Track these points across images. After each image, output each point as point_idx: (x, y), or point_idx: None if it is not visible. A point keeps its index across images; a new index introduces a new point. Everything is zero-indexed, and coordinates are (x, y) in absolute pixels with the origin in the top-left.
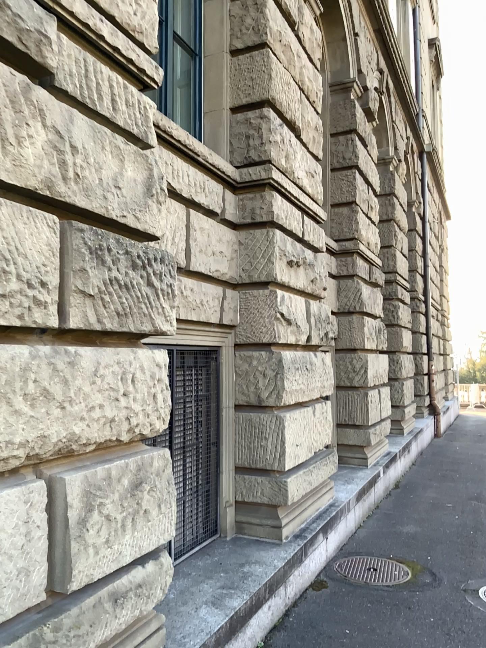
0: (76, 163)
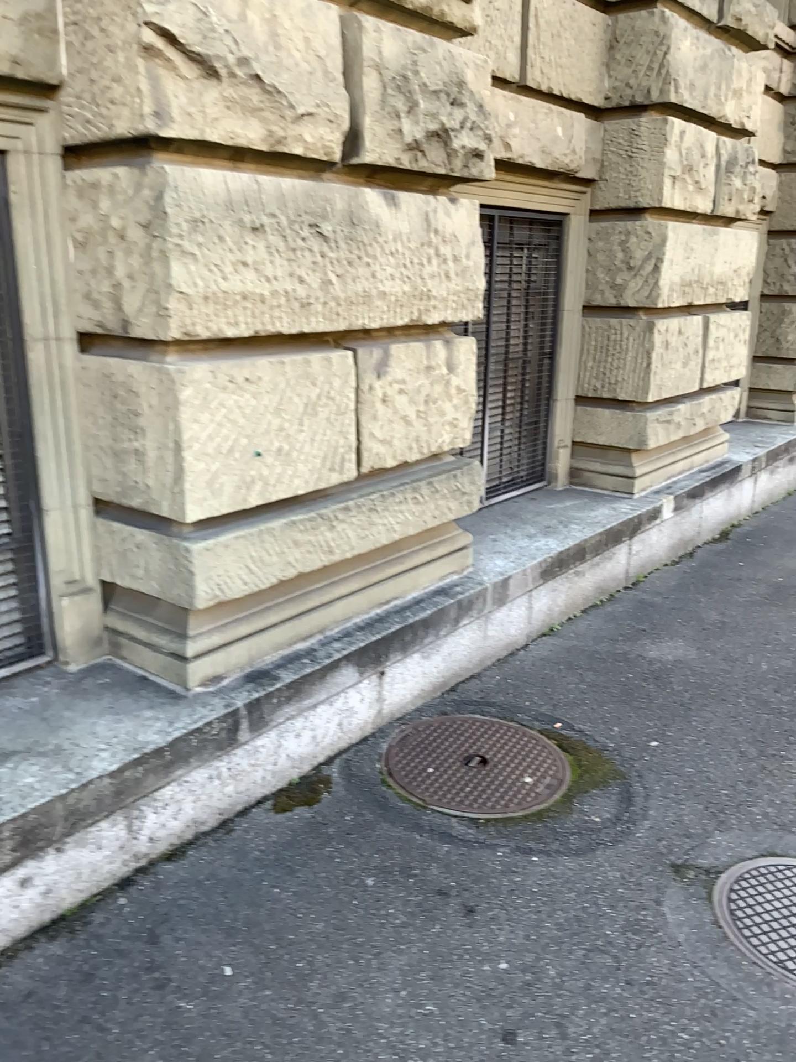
0: None
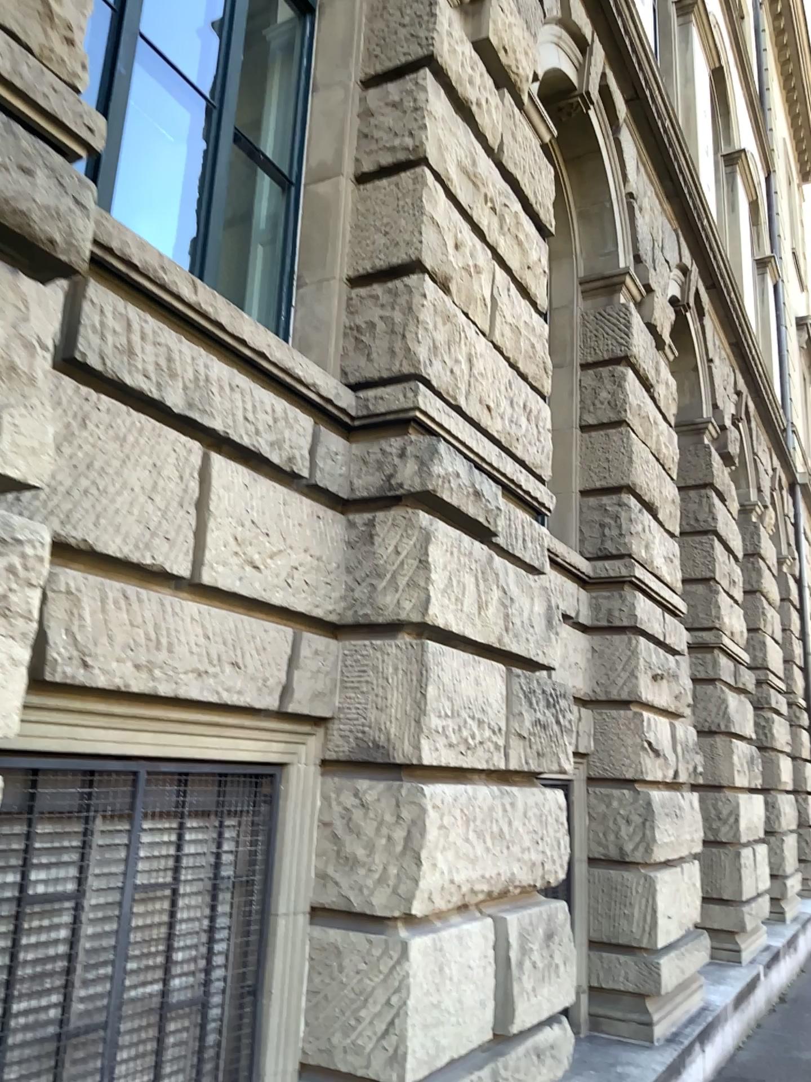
0: (511, 612)
